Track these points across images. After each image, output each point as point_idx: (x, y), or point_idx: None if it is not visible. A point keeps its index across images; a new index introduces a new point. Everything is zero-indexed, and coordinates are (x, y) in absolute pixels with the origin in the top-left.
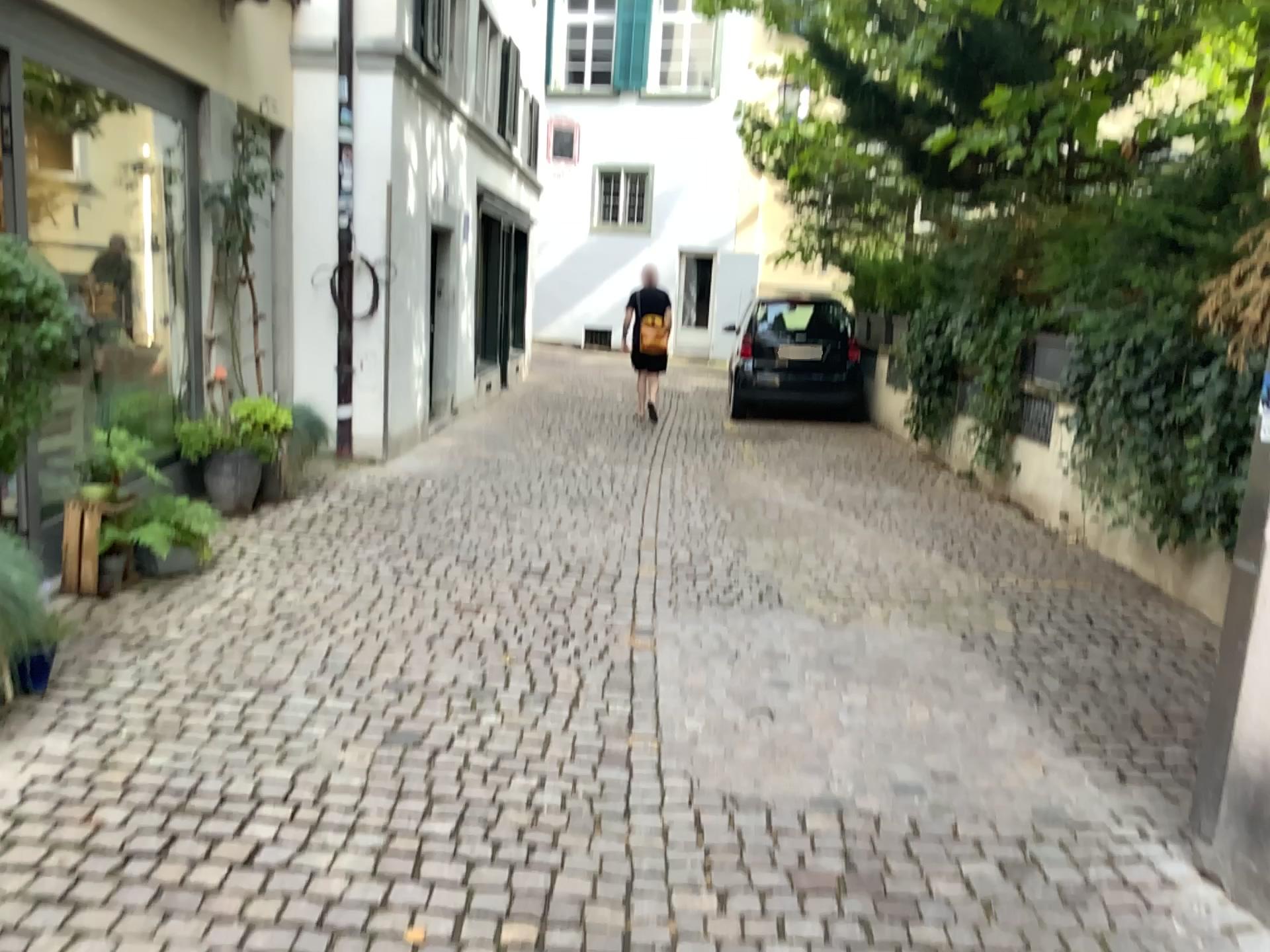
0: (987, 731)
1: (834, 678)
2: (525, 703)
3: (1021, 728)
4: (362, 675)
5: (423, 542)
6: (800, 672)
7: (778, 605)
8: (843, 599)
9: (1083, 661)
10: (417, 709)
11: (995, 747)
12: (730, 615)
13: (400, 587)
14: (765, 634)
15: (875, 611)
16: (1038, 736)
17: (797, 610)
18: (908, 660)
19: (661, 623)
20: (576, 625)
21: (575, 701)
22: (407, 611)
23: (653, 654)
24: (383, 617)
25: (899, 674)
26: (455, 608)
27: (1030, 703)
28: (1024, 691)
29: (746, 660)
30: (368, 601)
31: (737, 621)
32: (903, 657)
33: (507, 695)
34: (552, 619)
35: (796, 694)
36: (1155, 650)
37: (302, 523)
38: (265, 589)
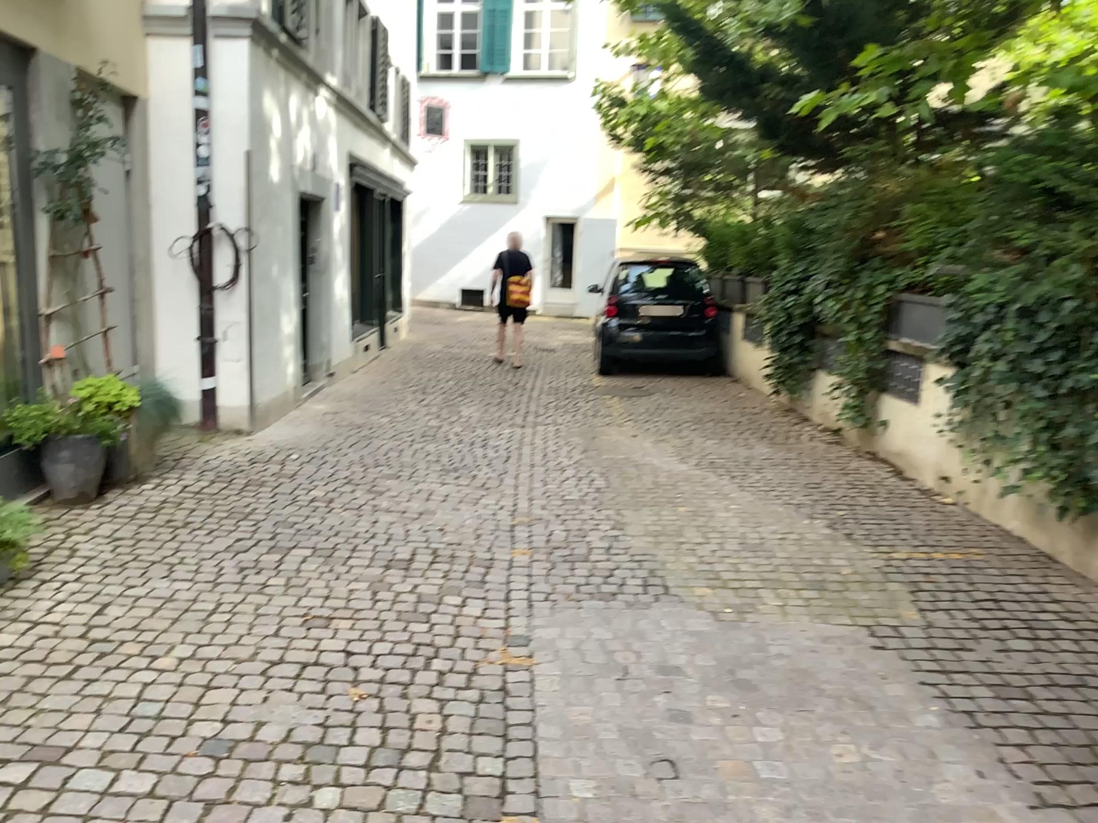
0: (932, 779)
1: (739, 701)
2: (373, 765)
3: (972, 773)
4: (173, 734)
5: (280, 529)
6: (699, 694)
7: (664, 597)
8: (733, 586)
9: (1008, 660)
10: (233, 788)
11: (949, 806)
12: (613, 614)
13: (244, 592)
14: (654, 638)
15: (769, 599)
16: (994, 784)
17: (685, 603)
18: (818, 669)
19: (537, 628)
20: (441, 637)
21: (435, 758)
22: (247, 627)
23: (529, 674)
24: (218, 638)
25: (813, 692)
26: (304, 619)
27: (968, 728)
28: (957, 710)
29: (636, 679)
30: (203, 616)
31: (621, 622)
32: (811, 665)
33: (351, 754)
34: (414, 628)
35: (700, 731)
36: (1077, 639)
37: (150, 511)
38: (85, 604)
